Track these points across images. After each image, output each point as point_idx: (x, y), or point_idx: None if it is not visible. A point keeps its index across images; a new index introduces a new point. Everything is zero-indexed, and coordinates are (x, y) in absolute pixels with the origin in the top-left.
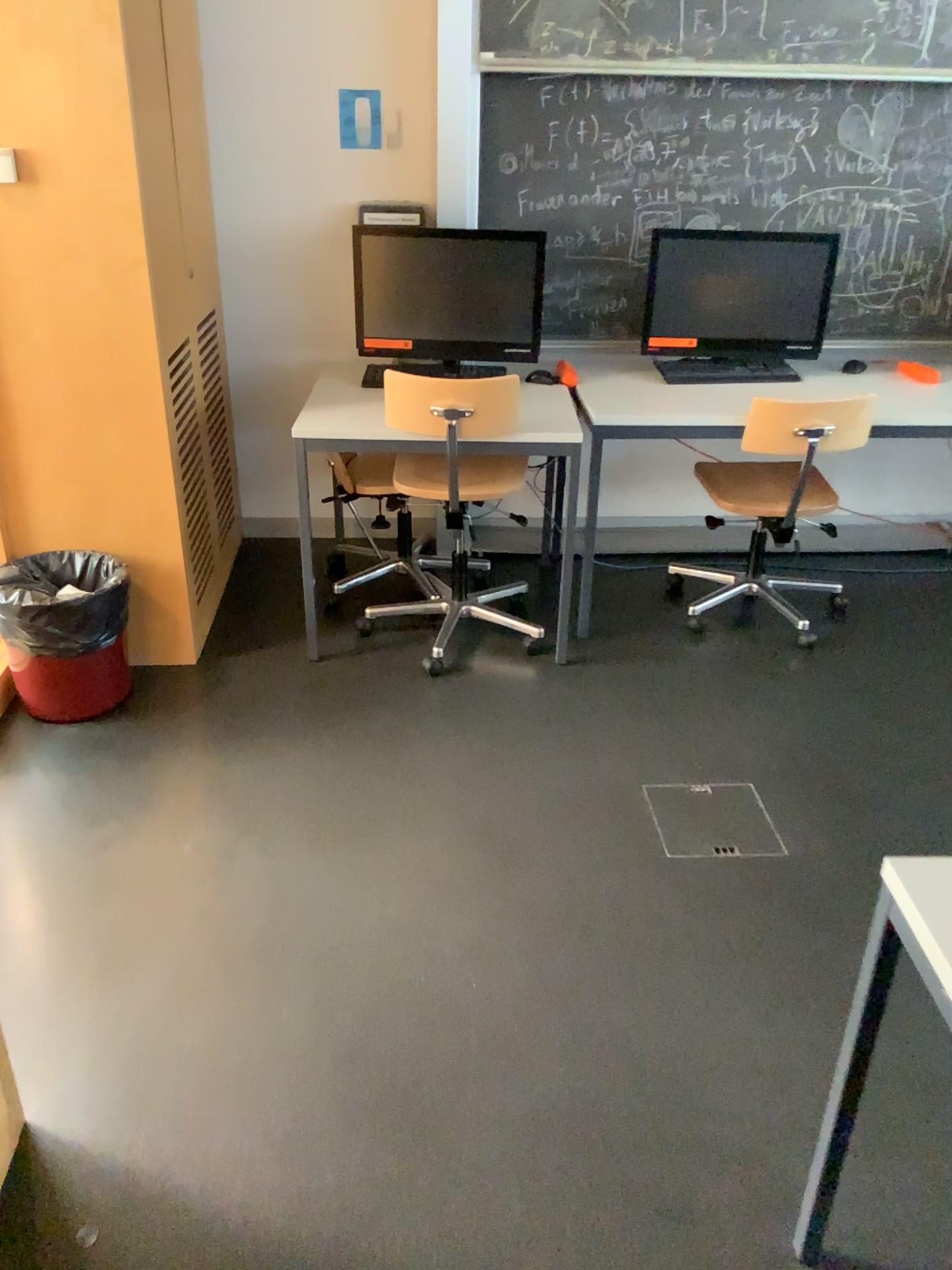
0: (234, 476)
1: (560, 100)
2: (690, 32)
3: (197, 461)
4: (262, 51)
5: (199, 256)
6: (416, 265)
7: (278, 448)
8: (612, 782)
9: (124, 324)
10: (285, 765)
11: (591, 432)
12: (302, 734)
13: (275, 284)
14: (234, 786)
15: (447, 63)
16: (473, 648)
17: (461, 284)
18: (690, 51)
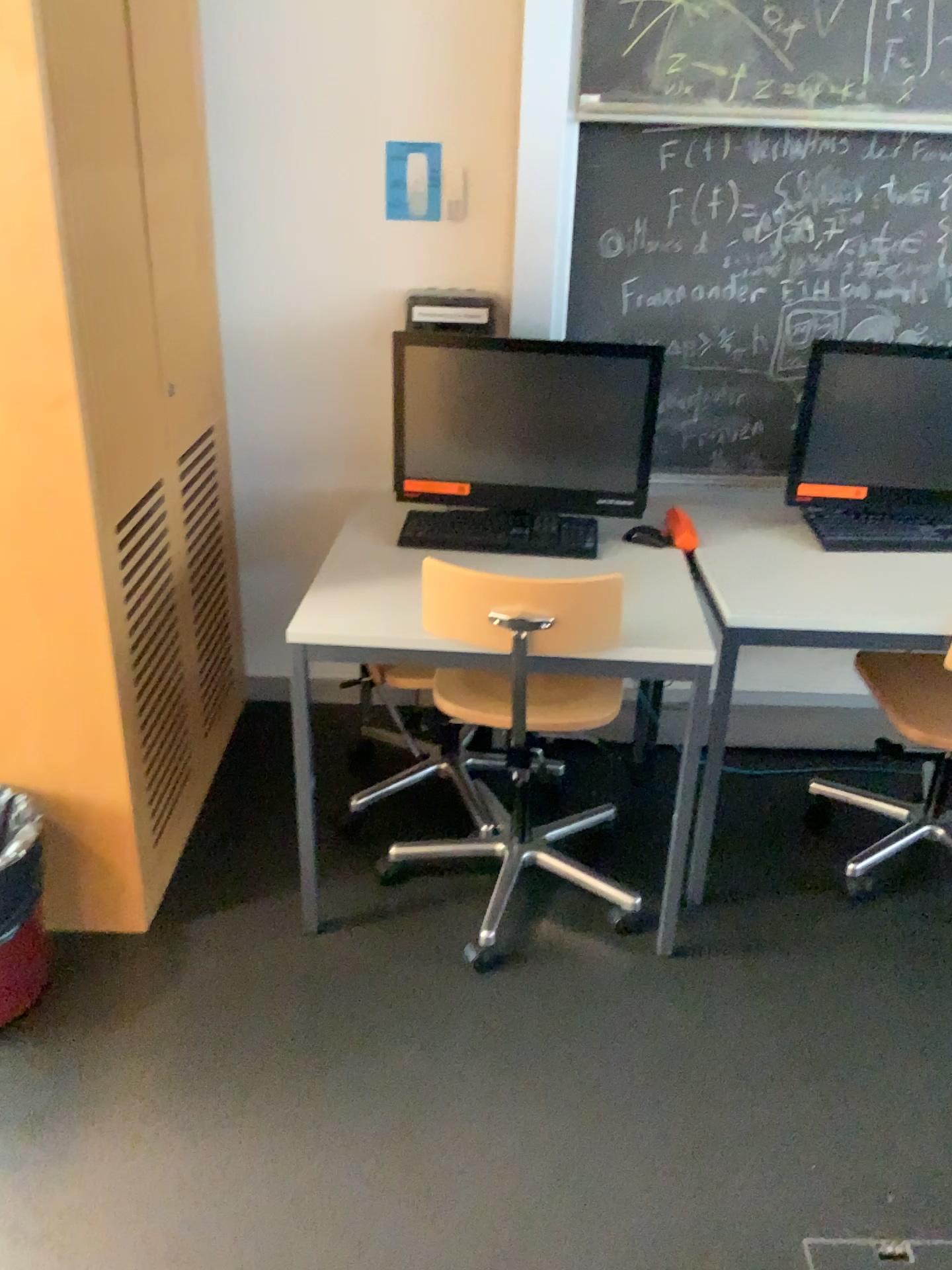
0: (236, 628)
1: (687, 161)
2: (875, 70)
3: (166, 645)
4: (285, 90)
5: (182, 367)
6: (480, 385)
7: (296, 592)
8: (750, 1227)
9: (45, 482)
10: (247, 1160)
11: (722, 640)
12: (279, 1089)
13: (295, 391)
14: (162, 1206)
15: (533, 108)
16: (537, 921)
17: (540, 412)
18: (874, 97)
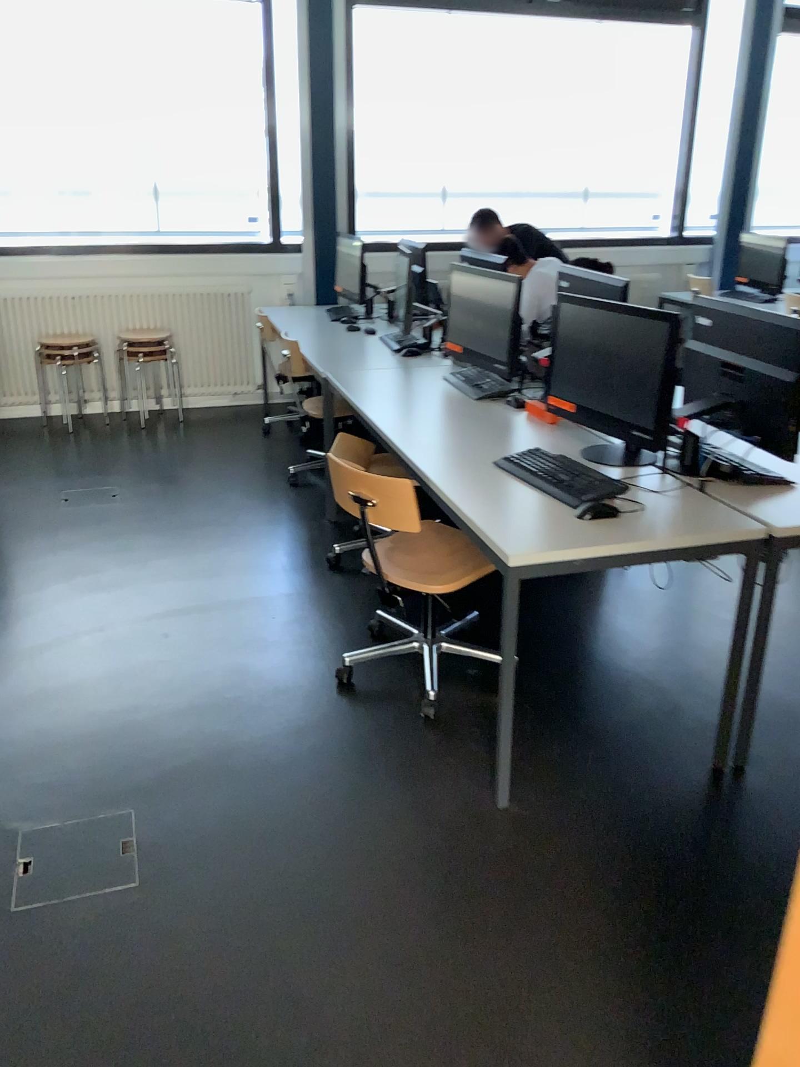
0: None
1: None
2: None
3: None
4: None
5: None
6: None
7: None
8: None
9: None
10: None
11: None
12: None
13: None
14: None
15: None
16: None
17: None
18: None
